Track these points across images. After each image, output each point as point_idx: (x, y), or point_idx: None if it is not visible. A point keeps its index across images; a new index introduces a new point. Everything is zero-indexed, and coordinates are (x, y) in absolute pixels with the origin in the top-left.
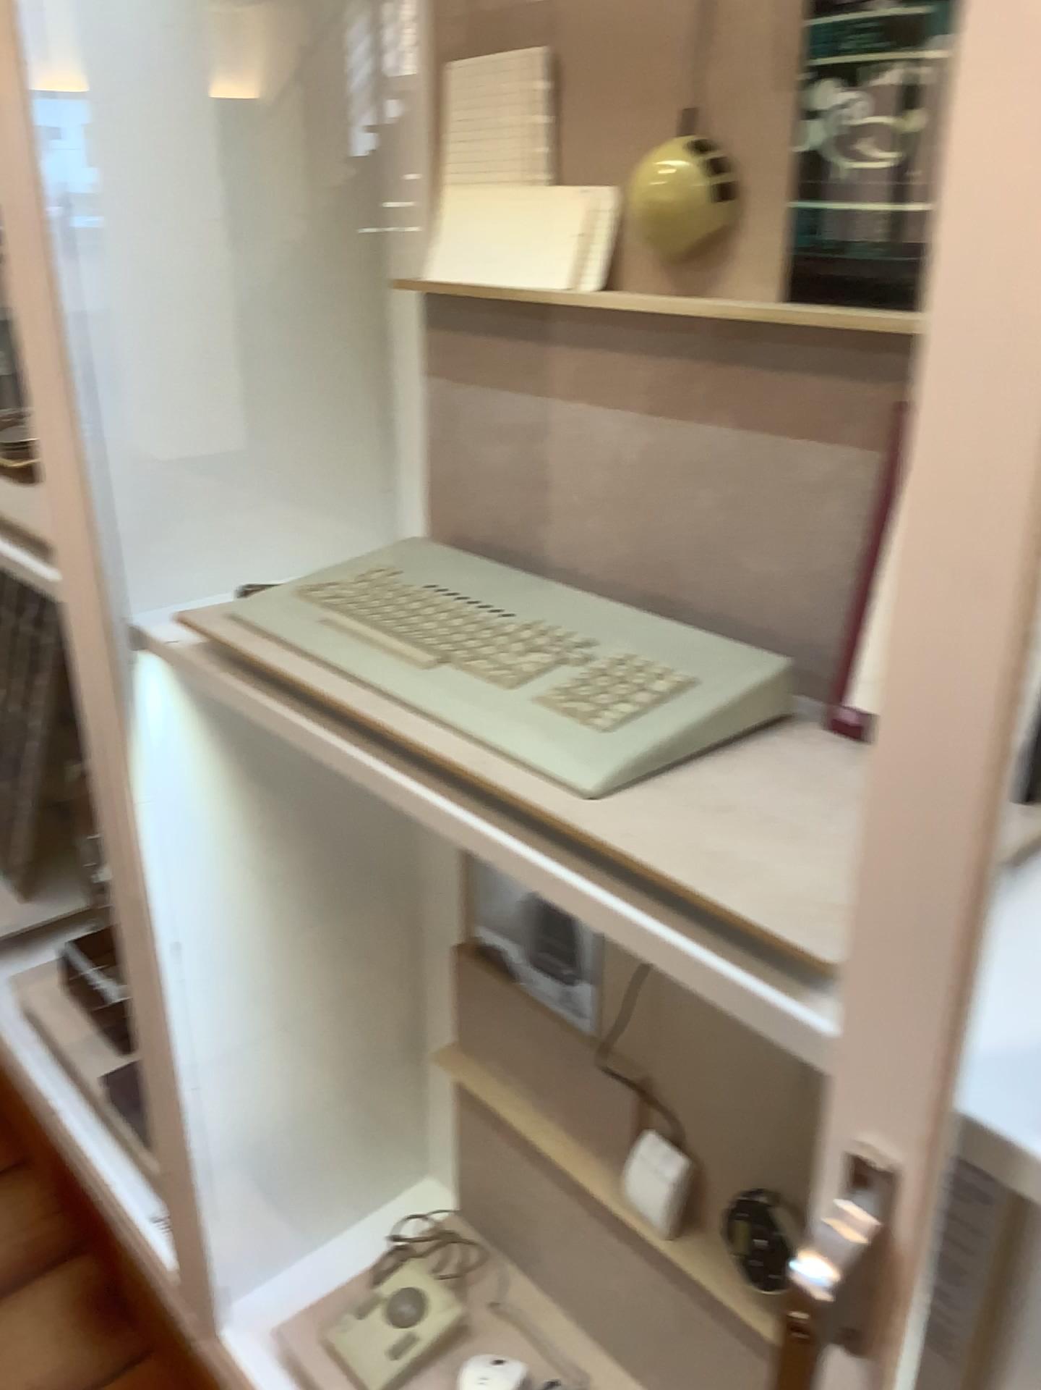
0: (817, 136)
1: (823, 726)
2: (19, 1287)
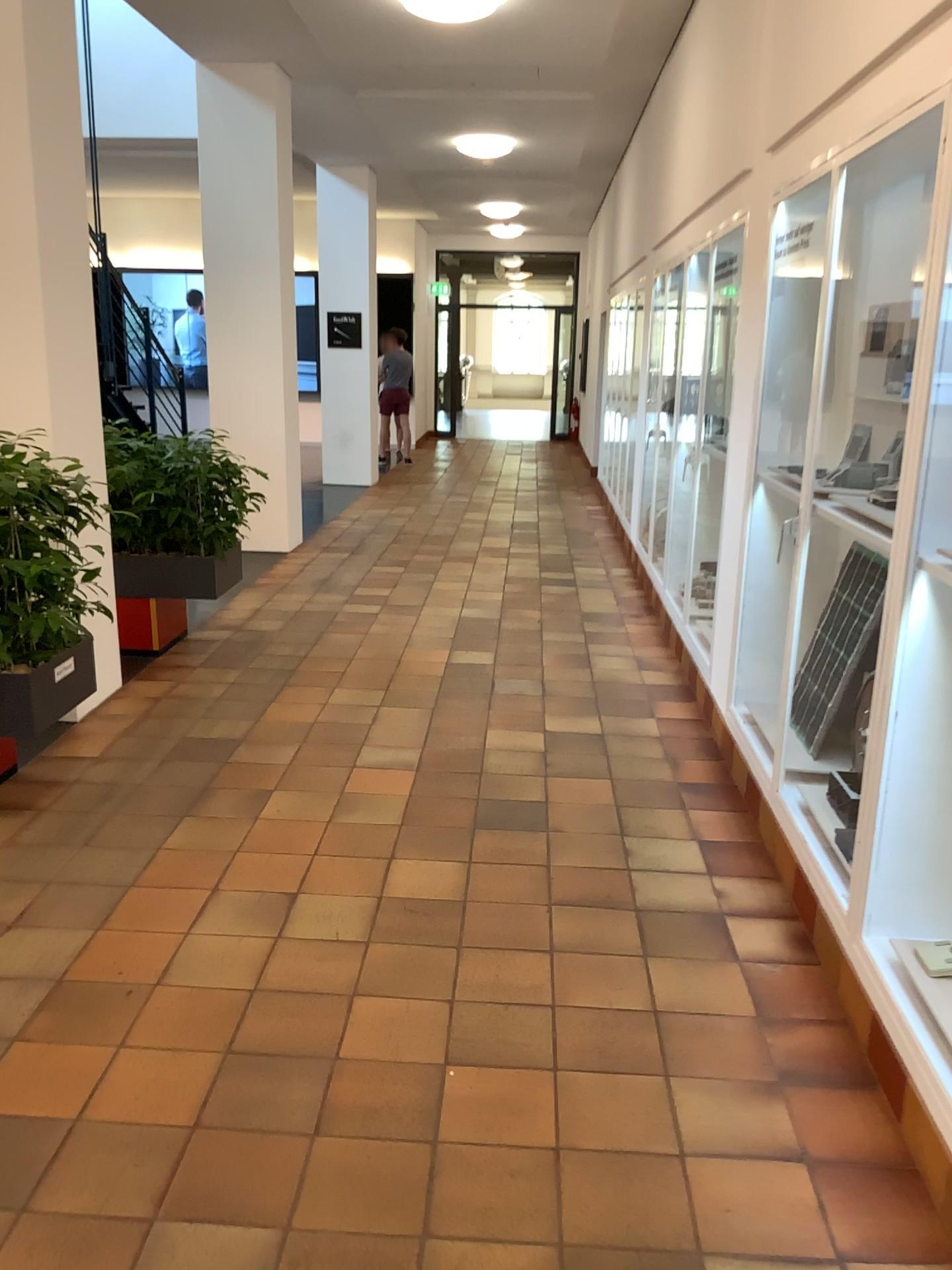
0: None
1: None
2: (763, 914)
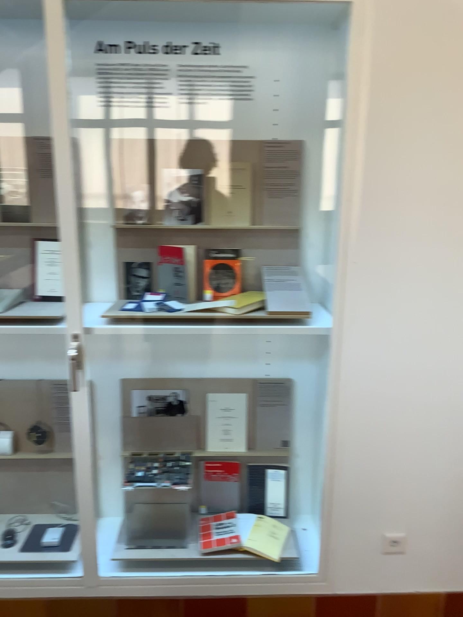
0: (1, 191)
1: (32, 301)
2: None
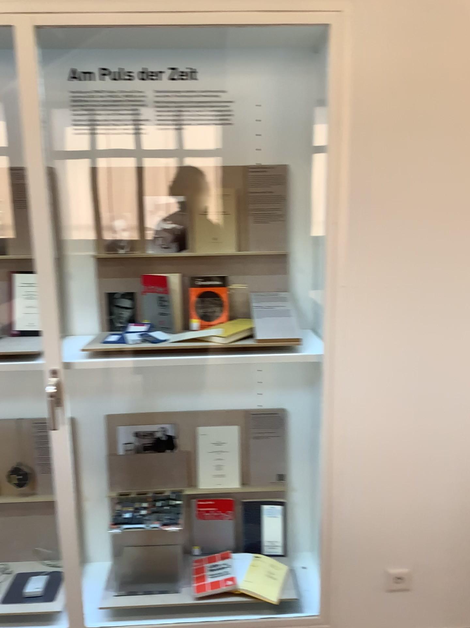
0: None
1: (11, 336)
2: None
